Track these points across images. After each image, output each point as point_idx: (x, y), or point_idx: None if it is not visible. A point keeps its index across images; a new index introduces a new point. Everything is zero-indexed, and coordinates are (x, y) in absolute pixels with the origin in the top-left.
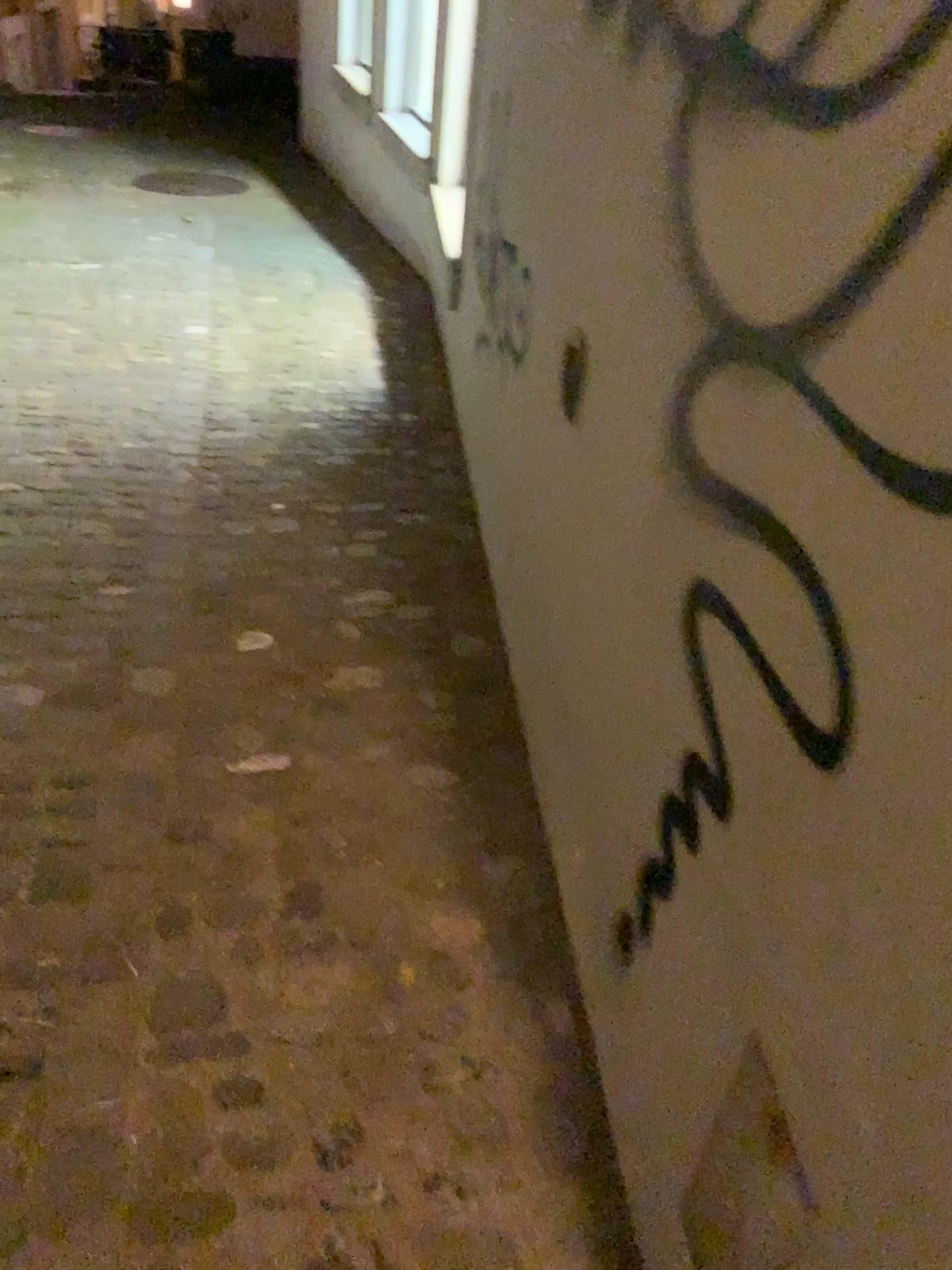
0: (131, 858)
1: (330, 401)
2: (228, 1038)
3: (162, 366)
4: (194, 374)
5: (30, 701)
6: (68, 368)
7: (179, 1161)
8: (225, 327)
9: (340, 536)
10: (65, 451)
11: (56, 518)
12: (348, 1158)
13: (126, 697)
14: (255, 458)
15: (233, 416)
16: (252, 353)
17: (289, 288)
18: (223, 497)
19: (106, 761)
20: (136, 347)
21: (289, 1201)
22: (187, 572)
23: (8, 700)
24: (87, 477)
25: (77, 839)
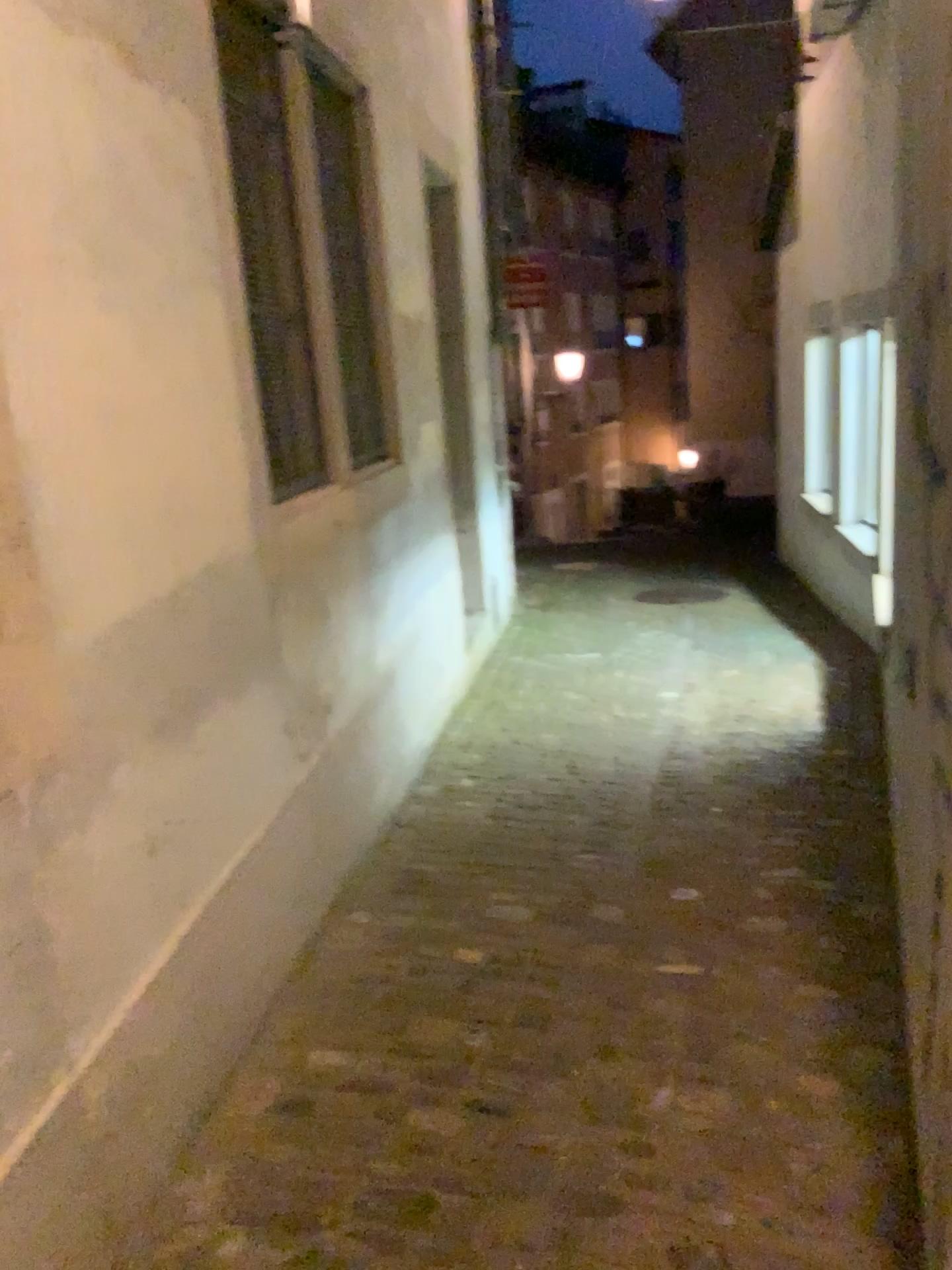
0: (586, 1010)
1: (776, 742)
2: (642, 1116)
3: (643, 719)
4: (667, 724)
5: (527, 916)
6: (572, 720)
7: (600, 1173)
8: (696, 692)
9: (770, 833)
10: (565, 771)
11: (555, 812)
12: (718, 1196)
13: (593, 921)
14: (708, 780)
15: (694, 752)
16: (715, 709)
17: (752, 663)
18: (679, 804)
19: (575, 956)
20: (624, 706)
21: (672, 1209)
22: (646, 850)
23: (513, 914)
24: (579, 788)
25: (551, 996)
